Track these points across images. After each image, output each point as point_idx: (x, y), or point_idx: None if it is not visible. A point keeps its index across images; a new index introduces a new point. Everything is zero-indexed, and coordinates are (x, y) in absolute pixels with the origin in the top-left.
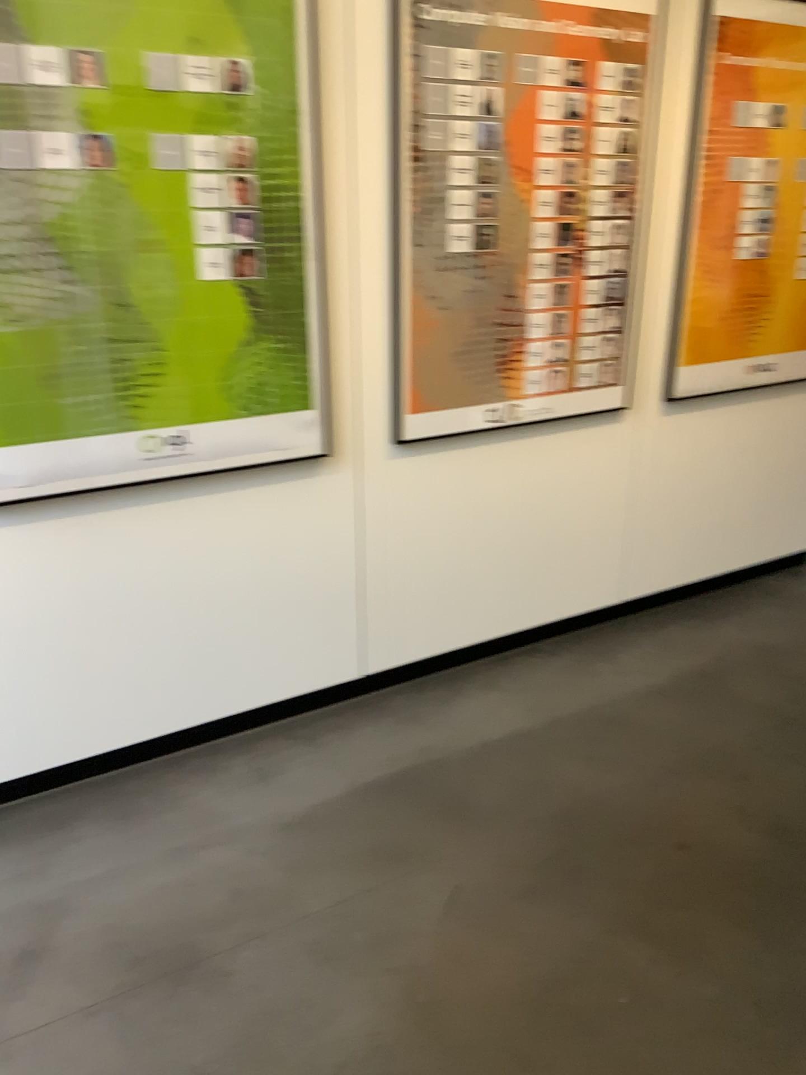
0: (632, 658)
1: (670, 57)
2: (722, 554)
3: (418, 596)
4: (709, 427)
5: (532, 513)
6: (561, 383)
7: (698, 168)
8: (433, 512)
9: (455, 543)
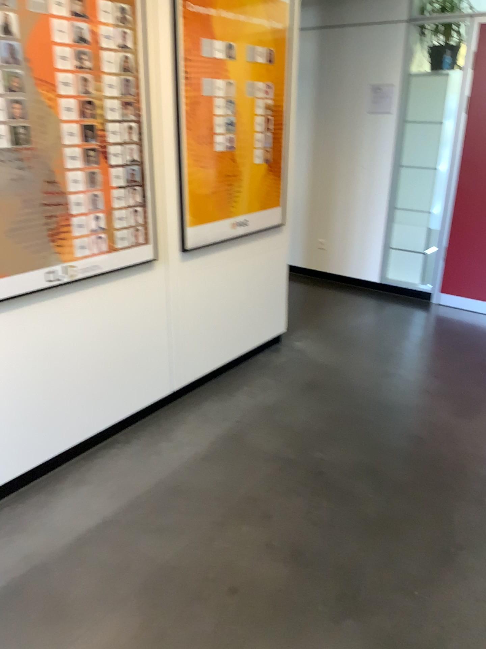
0: (185, 429)
1: (148, 1)
2: (233, 342)
3: (16, 426)
4: (214, 261)
5: (98, 344)
6: (105, 247)
7: (180, 83)
8: (16, 360)
9: (39, 379)
